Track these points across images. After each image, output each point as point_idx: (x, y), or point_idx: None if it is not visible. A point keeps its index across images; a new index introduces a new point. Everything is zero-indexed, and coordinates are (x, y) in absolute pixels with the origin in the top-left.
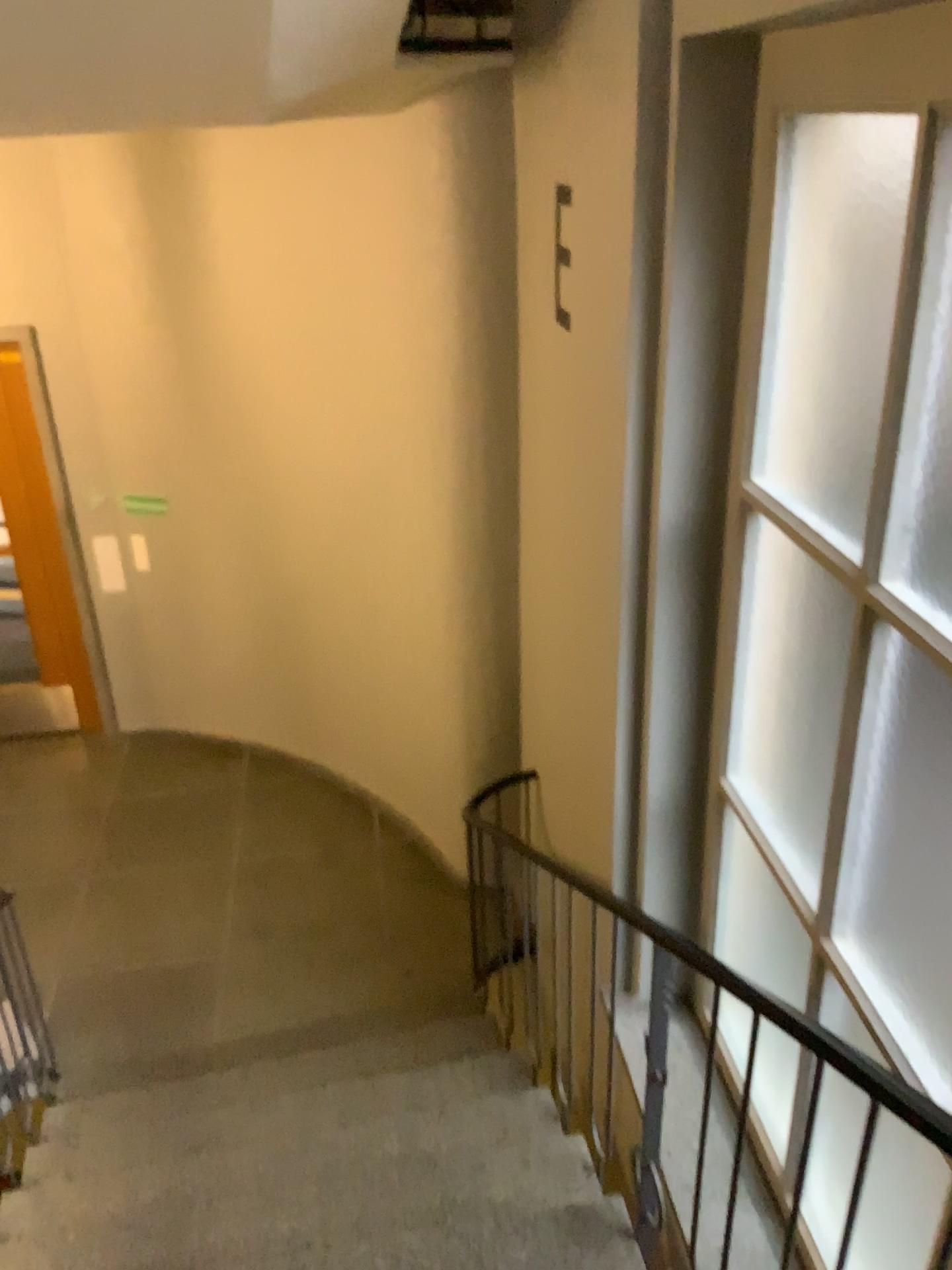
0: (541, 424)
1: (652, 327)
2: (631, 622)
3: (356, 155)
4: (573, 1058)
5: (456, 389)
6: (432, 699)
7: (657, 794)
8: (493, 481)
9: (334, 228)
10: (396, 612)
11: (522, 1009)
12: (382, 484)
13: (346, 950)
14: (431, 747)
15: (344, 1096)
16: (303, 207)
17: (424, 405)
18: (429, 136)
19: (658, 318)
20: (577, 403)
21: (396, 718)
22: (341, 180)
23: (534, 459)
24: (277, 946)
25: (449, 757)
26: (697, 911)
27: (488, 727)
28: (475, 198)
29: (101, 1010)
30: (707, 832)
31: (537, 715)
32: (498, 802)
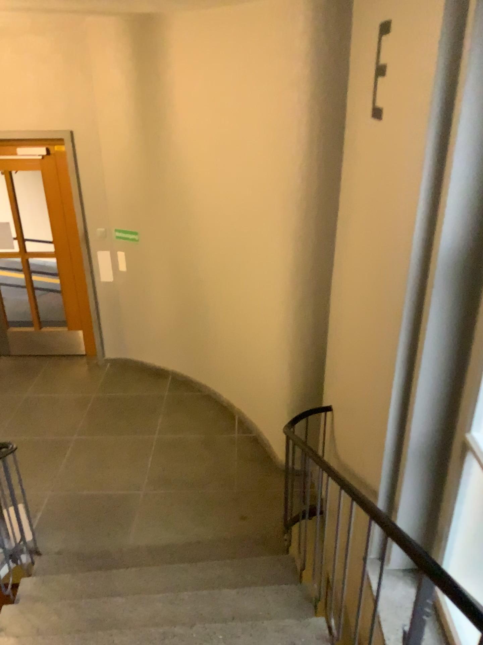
0: (353, 188)
1: (447, 102)
2: (408, 318)
3: (253, 26)
4: (341, 608)
5: (301, 170)
6: (271, 356)
7: (414, 436)
8: (319, 228)
9: (237, 73)
10: (256, 304)
11: (309, 558)
12: (253, 228)
13: (209, 498)
14: (269, 384)
15: (193, 599)
16: (220, 61)
17: (281, 180)
18: (297, 8)
19: (452, 96)
20: (380, 170)
21: (251, 365)
22: (243, 43)
23: (347, 211)
24: (171, 490)
25: (279, 391)
26: (433, 517)
27: (303, 376)
28: (323, 48)
29: (68, 516)
30: (447, 466)
31: (334, 373)
32: (305, 423)
